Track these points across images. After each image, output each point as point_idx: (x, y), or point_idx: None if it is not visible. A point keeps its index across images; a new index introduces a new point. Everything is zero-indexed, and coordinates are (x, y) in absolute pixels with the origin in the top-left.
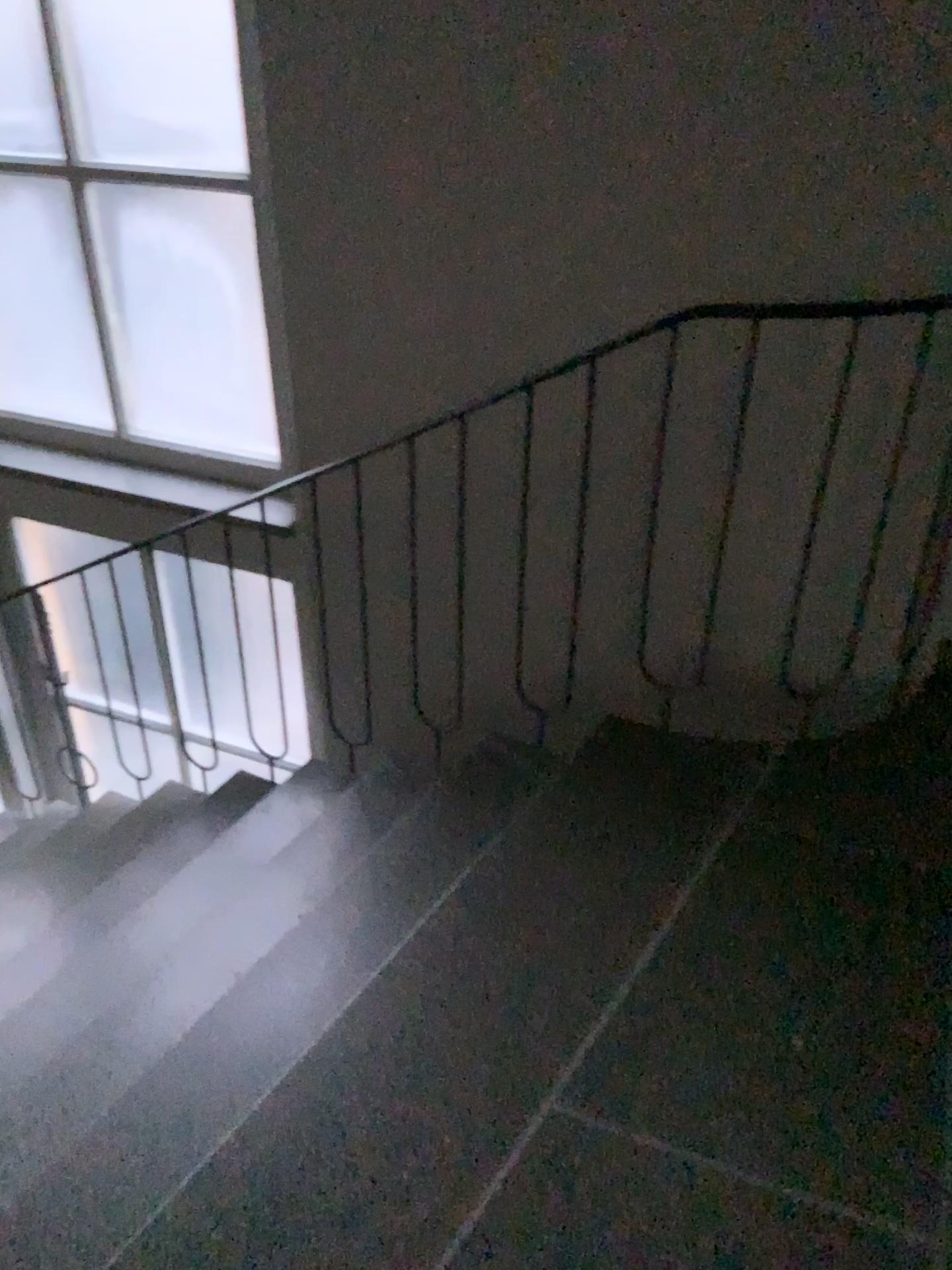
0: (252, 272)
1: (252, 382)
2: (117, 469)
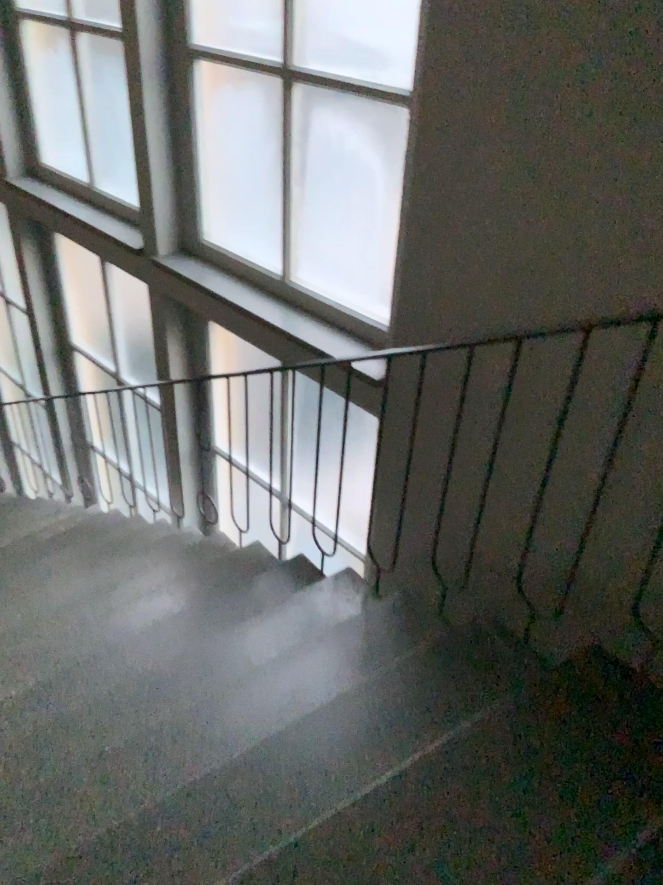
0: (398, 173)
1: (383, 261)
2: (278, 306)
